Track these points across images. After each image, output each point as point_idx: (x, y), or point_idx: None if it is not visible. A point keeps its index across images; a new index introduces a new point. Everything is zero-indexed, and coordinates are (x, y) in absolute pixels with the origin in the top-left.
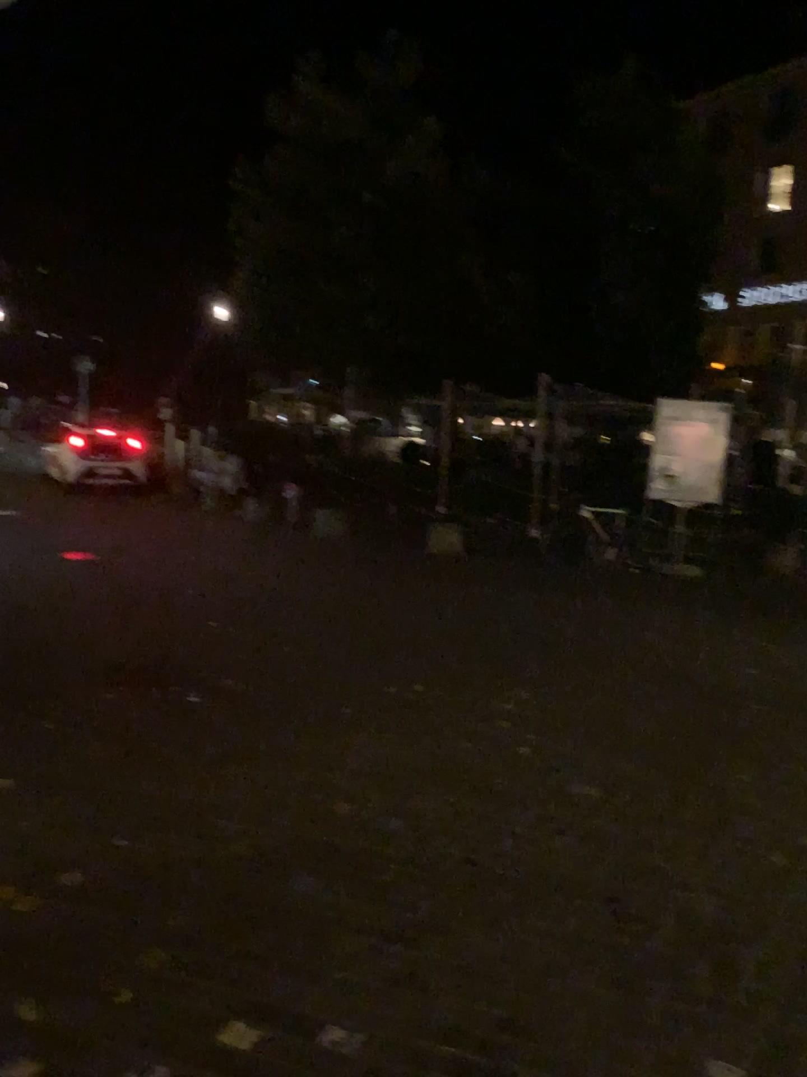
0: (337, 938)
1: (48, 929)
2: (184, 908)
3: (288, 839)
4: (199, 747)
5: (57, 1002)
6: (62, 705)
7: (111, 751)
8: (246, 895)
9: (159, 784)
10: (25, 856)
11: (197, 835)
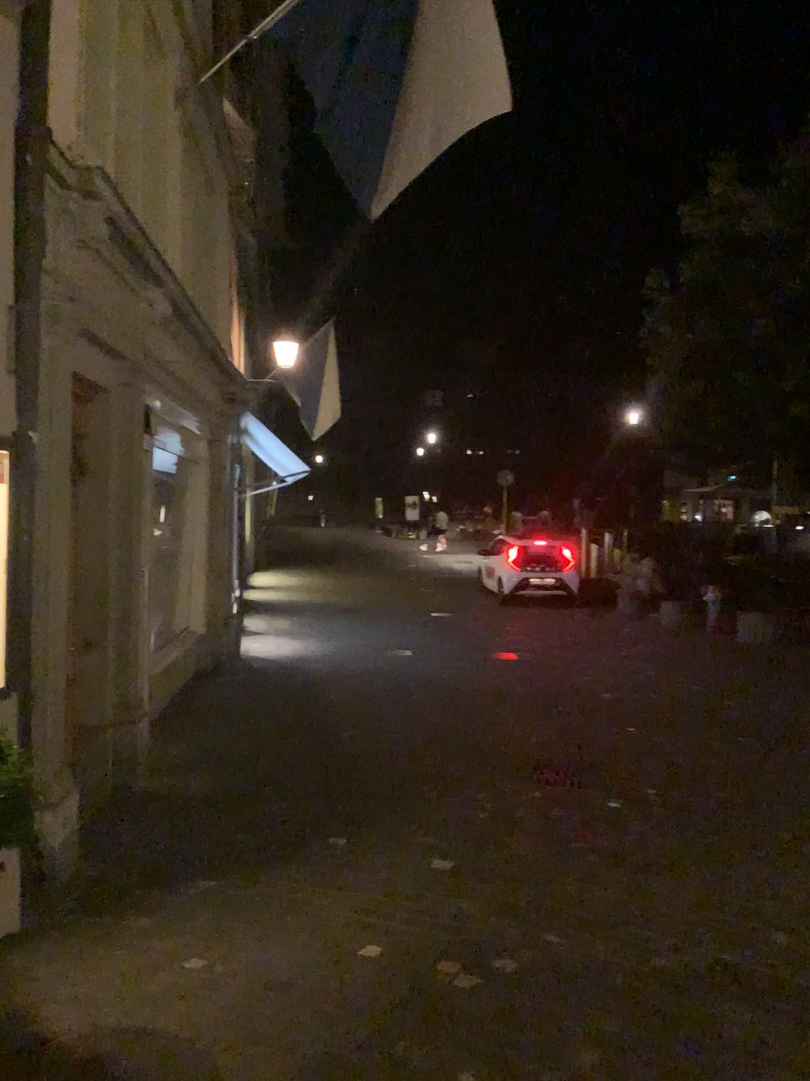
0: (775, 1079)
1: (483, 1008)
2: (609, 1013)
3: (717, 962)
4: (621, 853)
5: (492, 1079)
6: (490, 797)
7: (536, 847)
8: (672, 1012)
9: (582, 885)
10: (462, 935)
11: (621, 943)
